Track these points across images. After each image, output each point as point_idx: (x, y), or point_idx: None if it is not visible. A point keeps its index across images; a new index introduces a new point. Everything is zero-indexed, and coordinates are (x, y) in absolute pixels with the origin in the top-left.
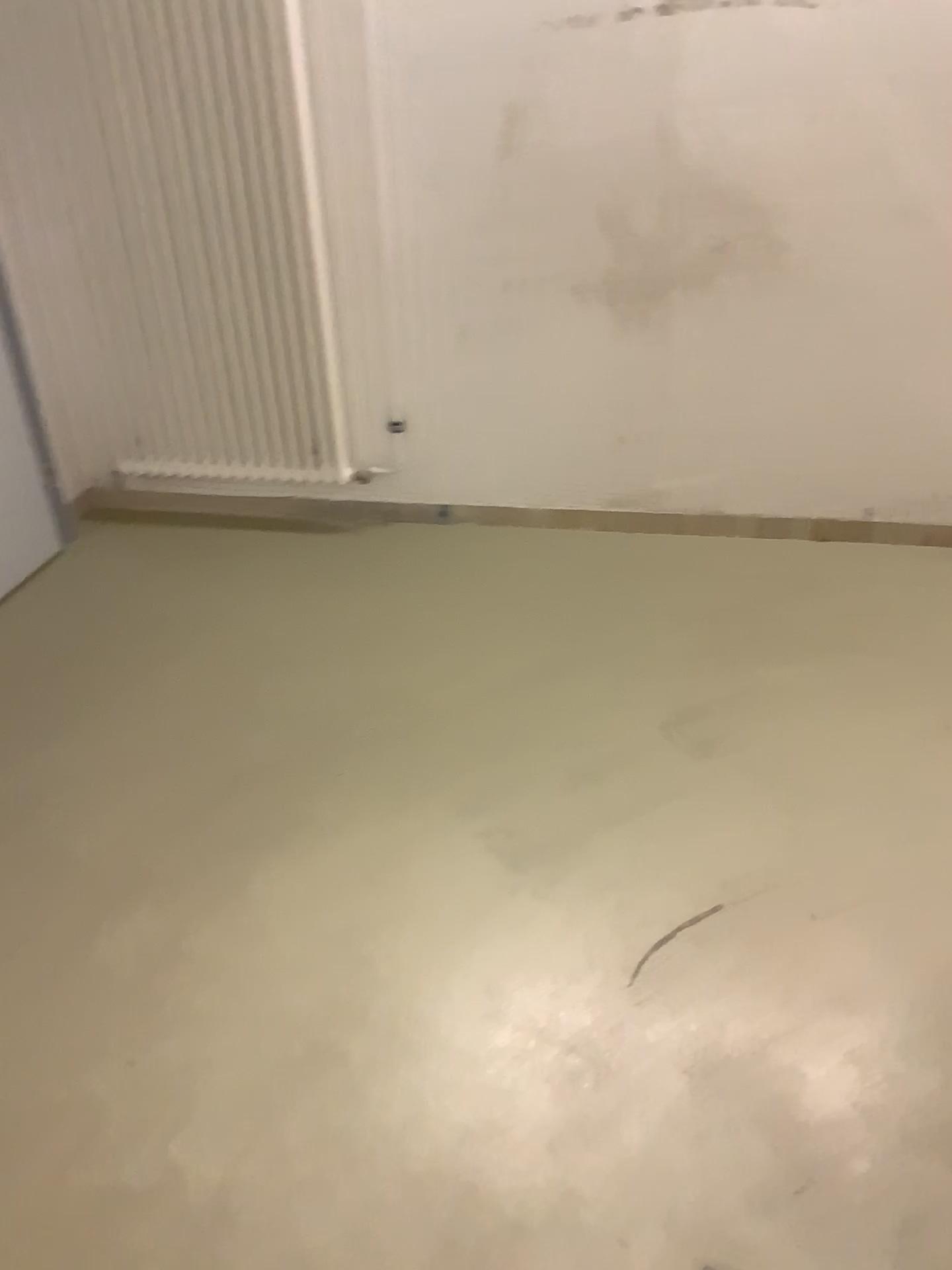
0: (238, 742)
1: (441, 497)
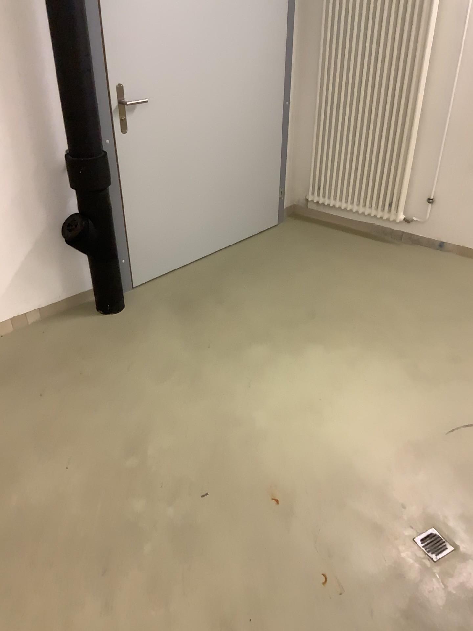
0: (321, 306)
1: (443, 238)
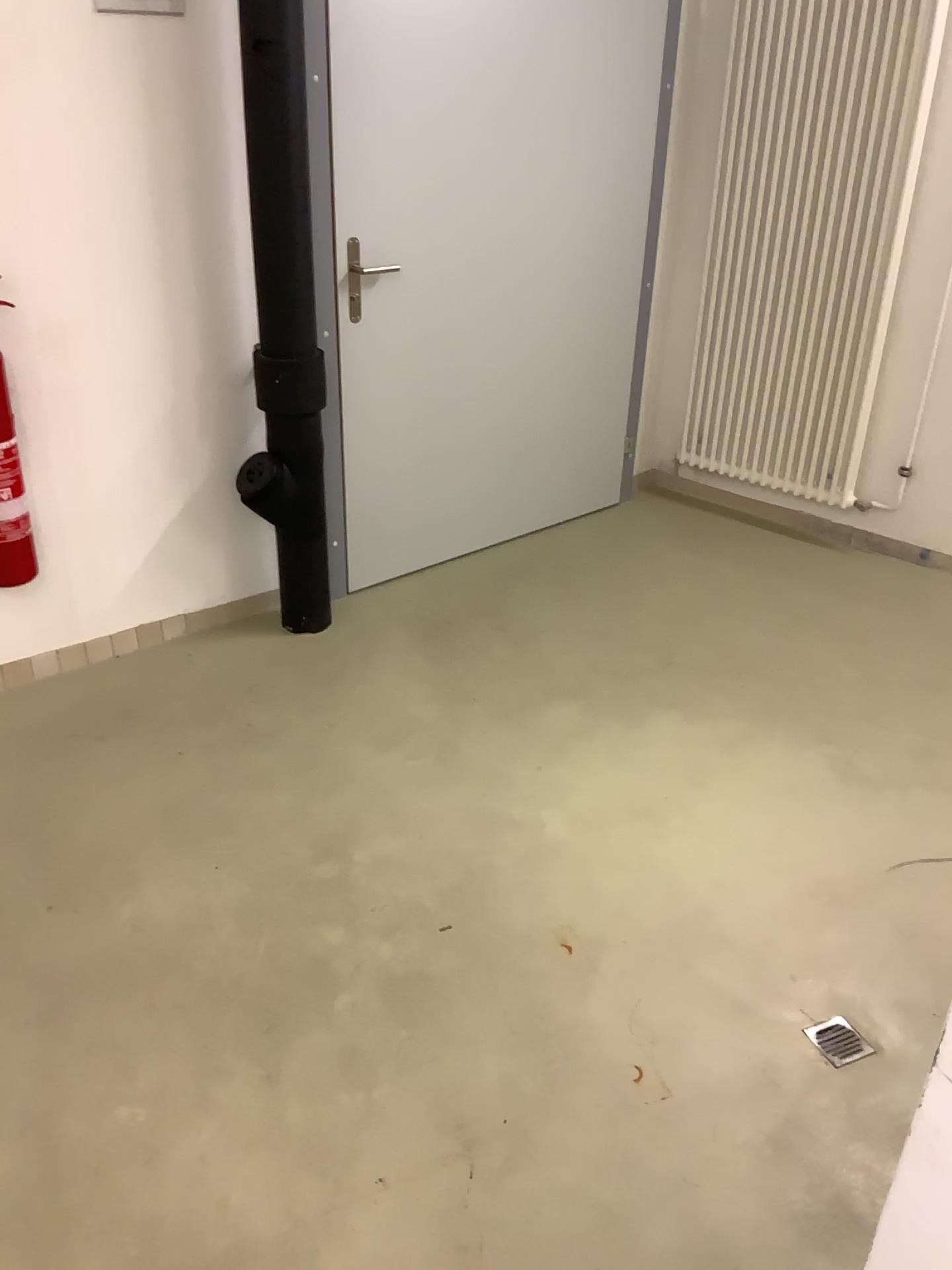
0: (685, 648)
1: (926, 544)
